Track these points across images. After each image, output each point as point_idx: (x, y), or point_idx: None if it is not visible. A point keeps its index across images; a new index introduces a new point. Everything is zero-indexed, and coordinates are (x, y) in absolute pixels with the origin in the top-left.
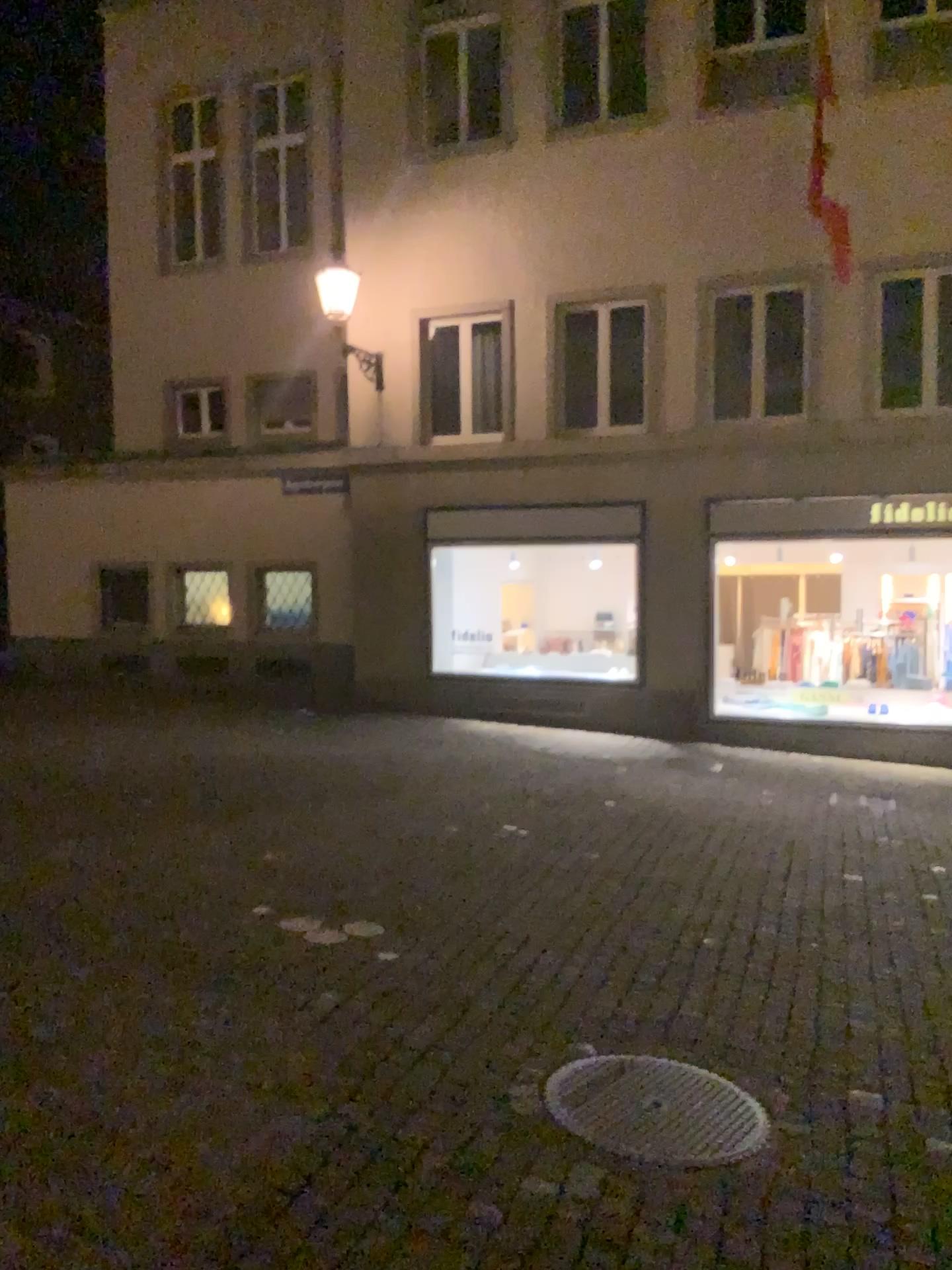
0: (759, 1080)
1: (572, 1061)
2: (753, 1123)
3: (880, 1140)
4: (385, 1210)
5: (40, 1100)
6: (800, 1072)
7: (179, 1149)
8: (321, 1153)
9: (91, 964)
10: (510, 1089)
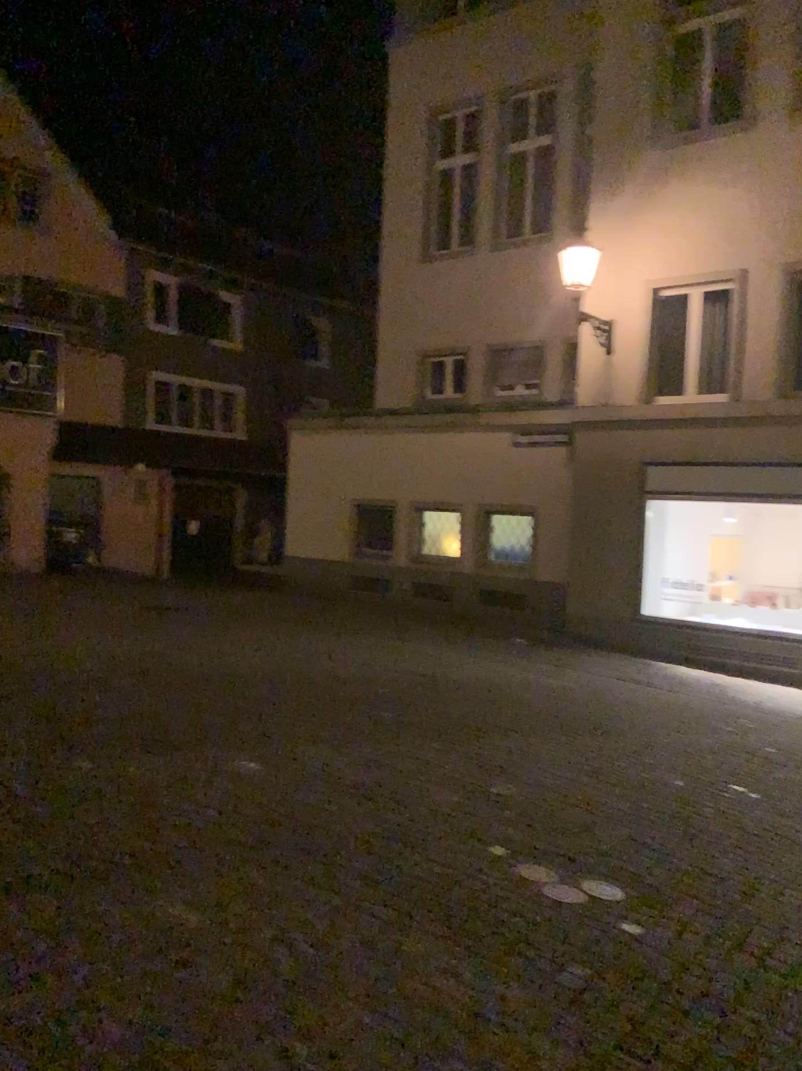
0: None
1: None
2: None
3: None
4: None
5: (283, 1063)
6: None
7: None
8: None
9: (338, 894)
10: None
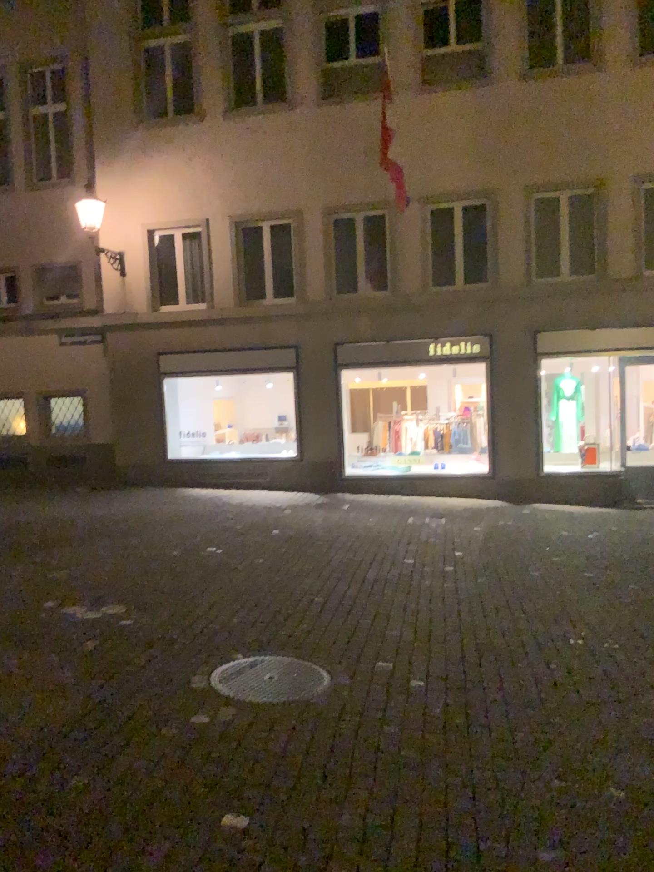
0: (328, 661)
1: (226, 661)
2: (318, 679)
3: (383, 681)
4: (116, 733)
5: None
6: (350, 655)
7: (0, 716)
8: (81, 711)
9: None
10: (190, 676)
